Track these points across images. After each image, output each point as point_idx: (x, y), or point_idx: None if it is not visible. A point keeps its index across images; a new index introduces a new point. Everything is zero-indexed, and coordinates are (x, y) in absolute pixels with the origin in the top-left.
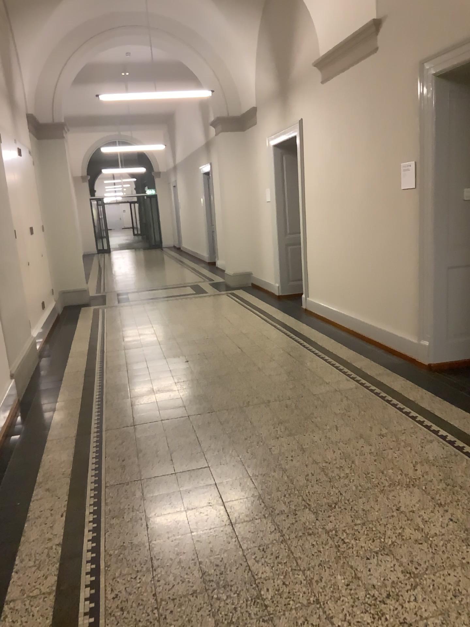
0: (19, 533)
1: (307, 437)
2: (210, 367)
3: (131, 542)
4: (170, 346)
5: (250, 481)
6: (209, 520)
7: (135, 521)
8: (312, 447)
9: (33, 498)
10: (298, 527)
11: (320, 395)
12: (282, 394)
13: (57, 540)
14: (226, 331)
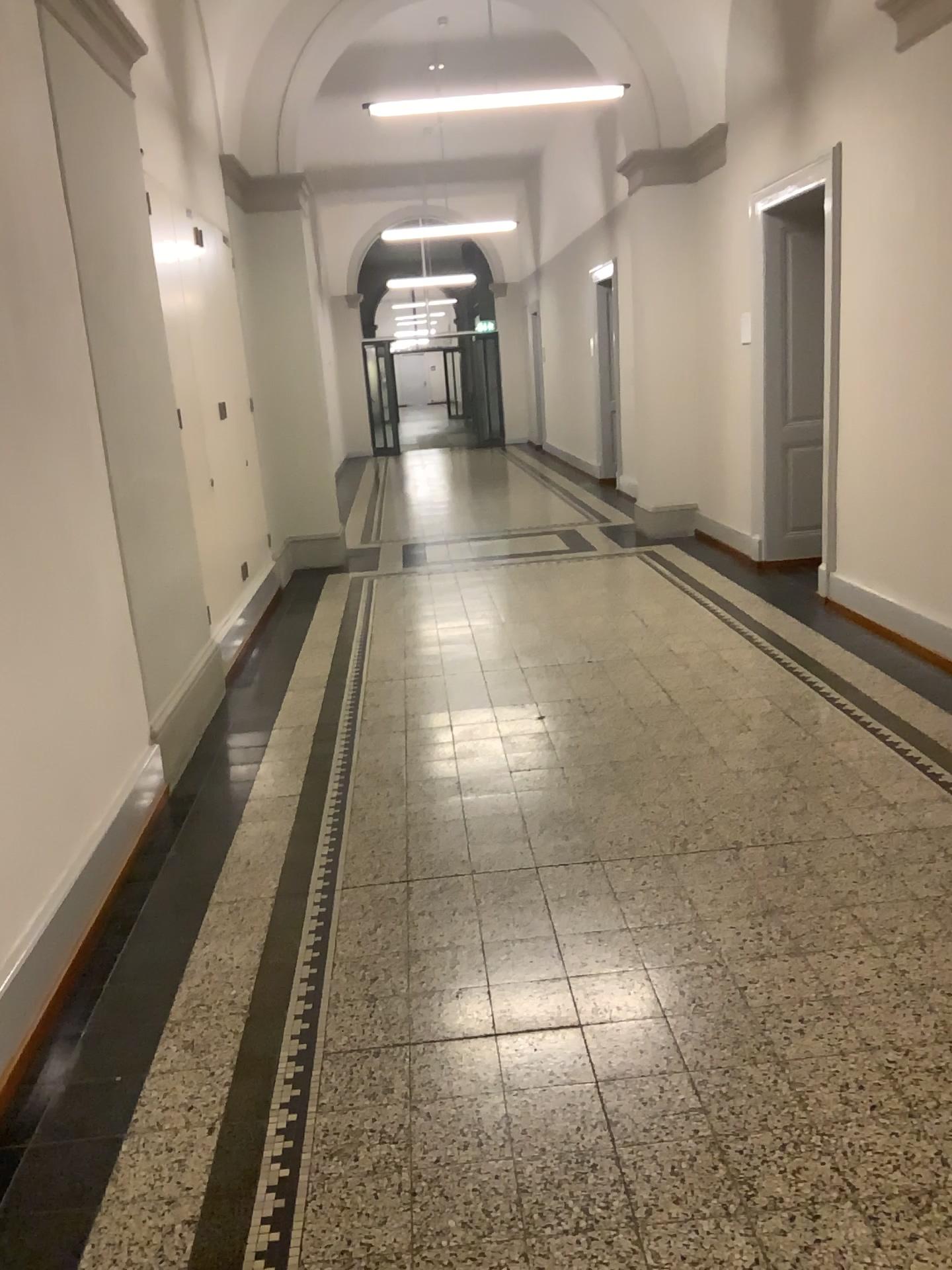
0: (102, 1175)
1: (840, 962)
2: (596, 737)
3: (367, 1248)
4: (507, 679)
5: (687, 1087)
6: (575, 1204)
7: (383, 1176)
8: (856, 996)
9: (153, 1069)
10: (827, 1269)
11: (869, 837)
12: (771, 824)
13: (188, 1211)
14: (636, 647)
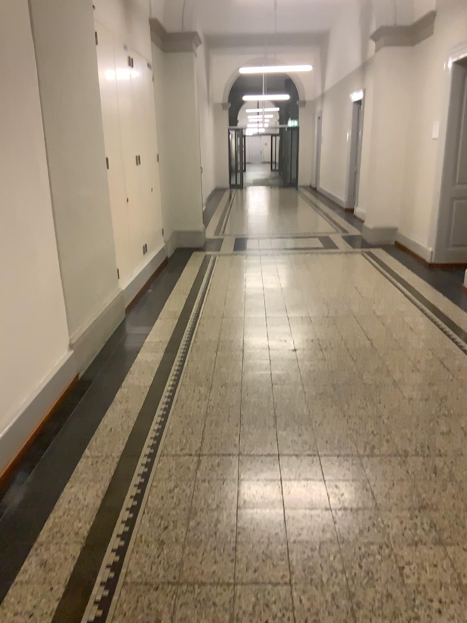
0: None
1: None
2: (325, 366)
3: None
4: (278, 323)
5: None
6: None
7: None
8: None
9: (15, 581)
10: None
11: None
12: (427, 439)
13: None
14: (354, 310)
